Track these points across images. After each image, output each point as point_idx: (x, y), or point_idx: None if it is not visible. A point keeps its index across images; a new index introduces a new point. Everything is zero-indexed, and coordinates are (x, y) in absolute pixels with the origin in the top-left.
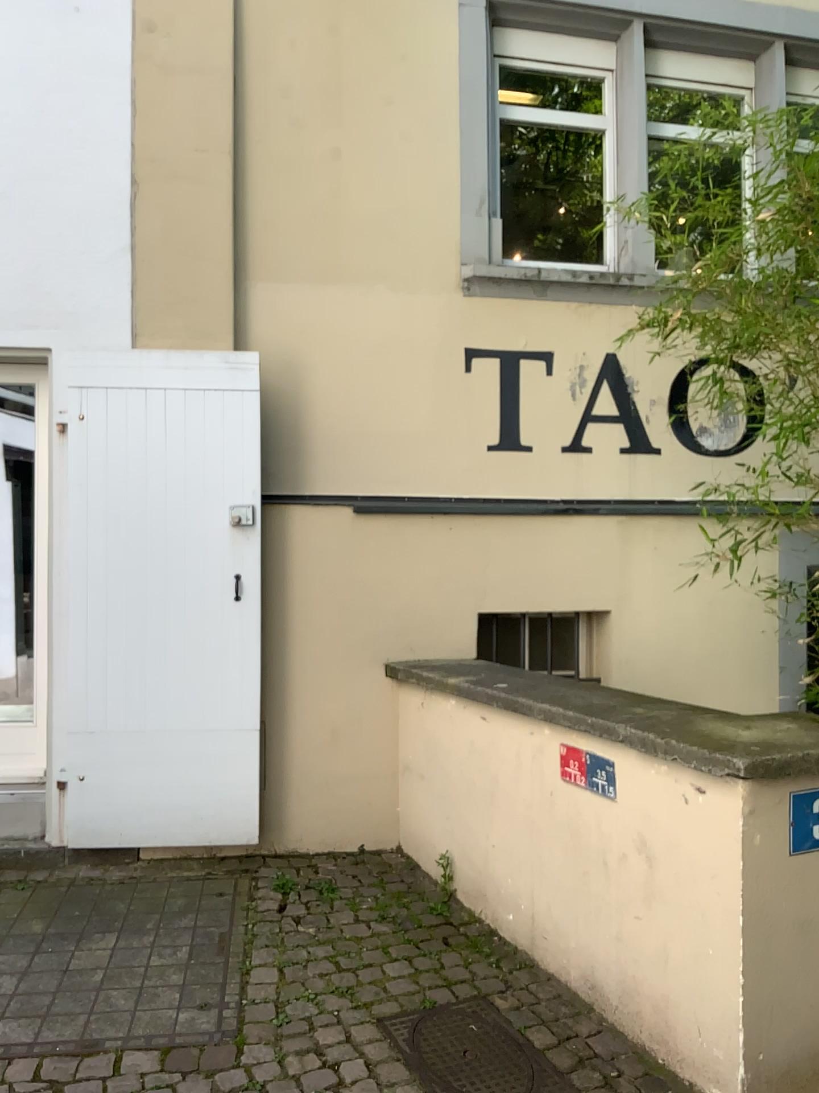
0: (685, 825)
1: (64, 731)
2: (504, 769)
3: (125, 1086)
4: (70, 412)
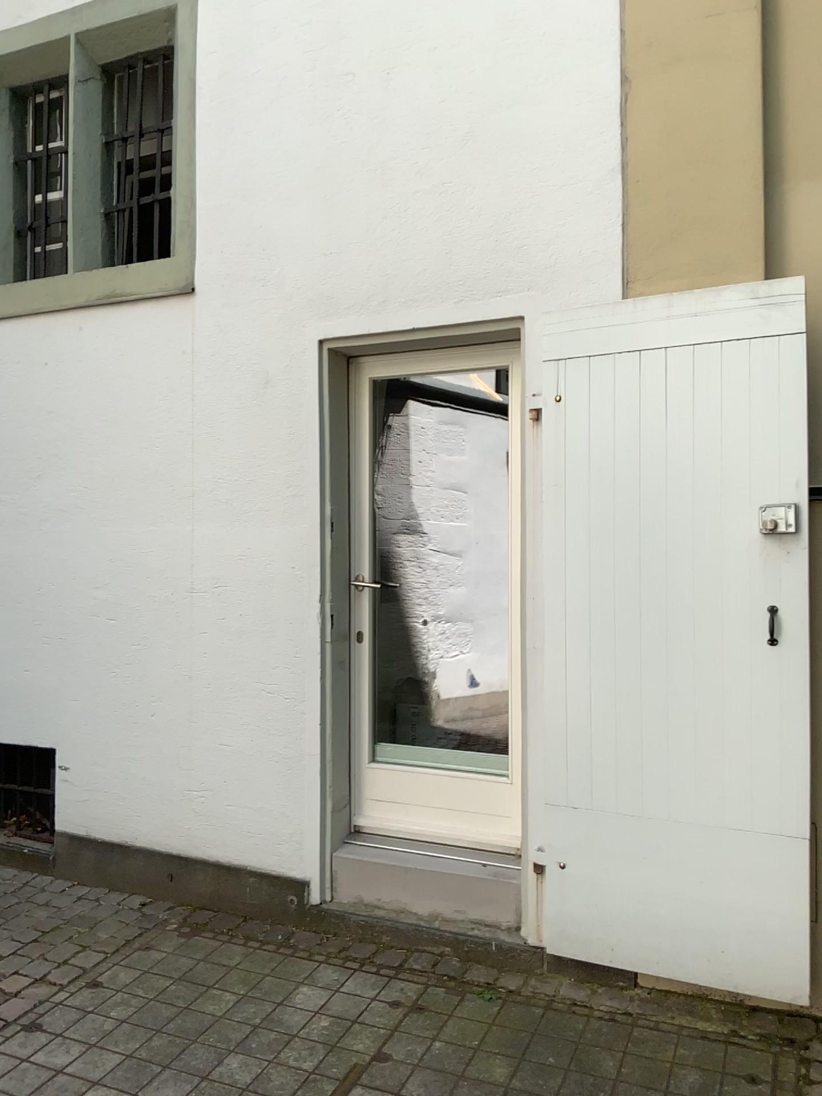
0: None
1: (540, 799)
2: None
3: None
4: (546, 392)
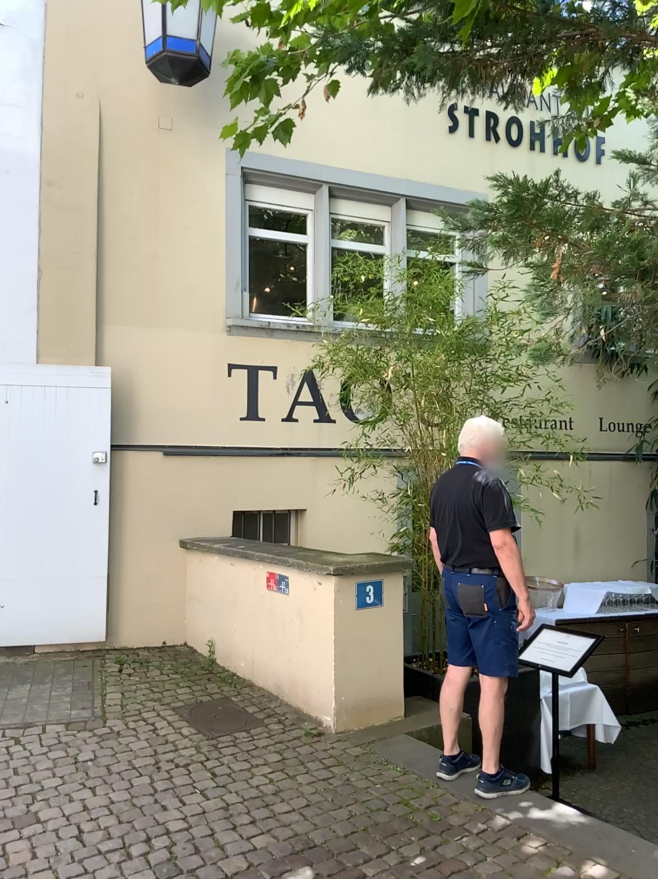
0: (315, 601)
1: None
2: (240, 590)
3: (50, 734)
4: None
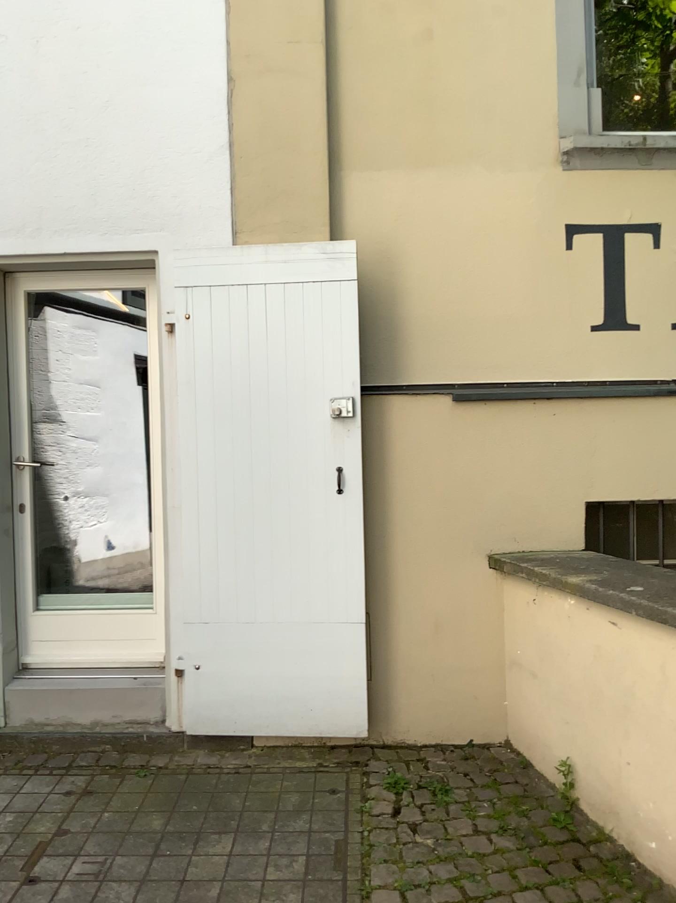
0: None
1: (178, 621)
2: (643, 683)
3: None
4: (175, 311)
